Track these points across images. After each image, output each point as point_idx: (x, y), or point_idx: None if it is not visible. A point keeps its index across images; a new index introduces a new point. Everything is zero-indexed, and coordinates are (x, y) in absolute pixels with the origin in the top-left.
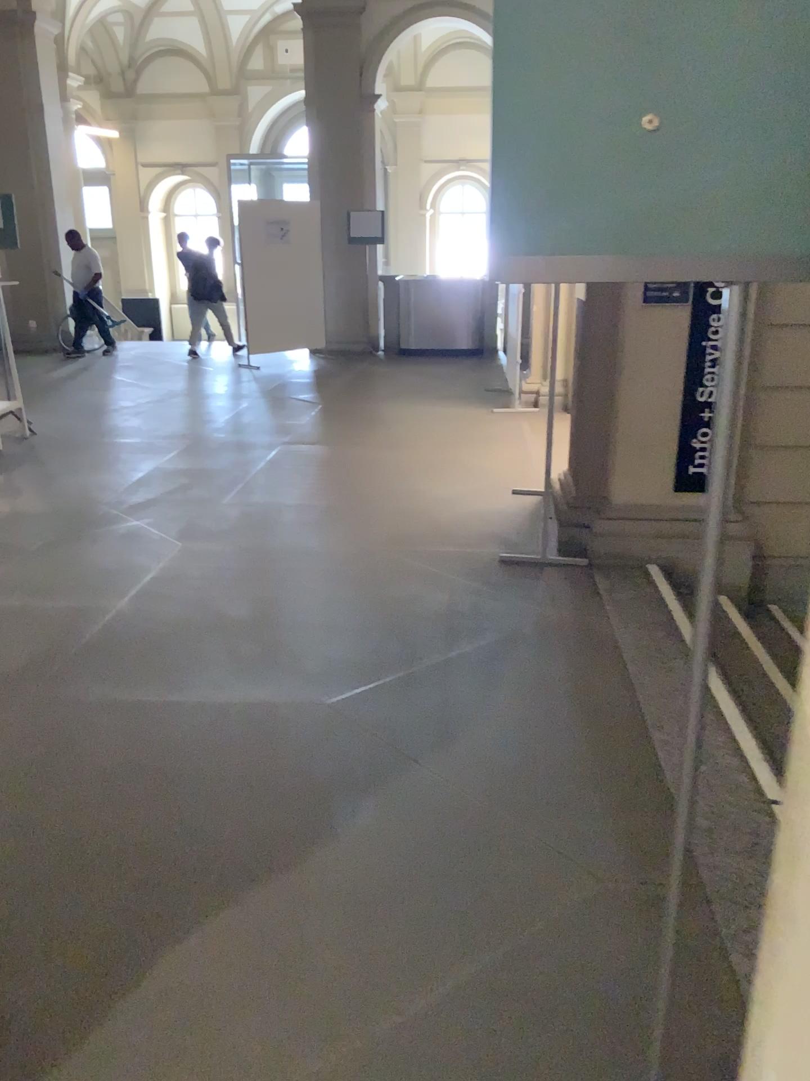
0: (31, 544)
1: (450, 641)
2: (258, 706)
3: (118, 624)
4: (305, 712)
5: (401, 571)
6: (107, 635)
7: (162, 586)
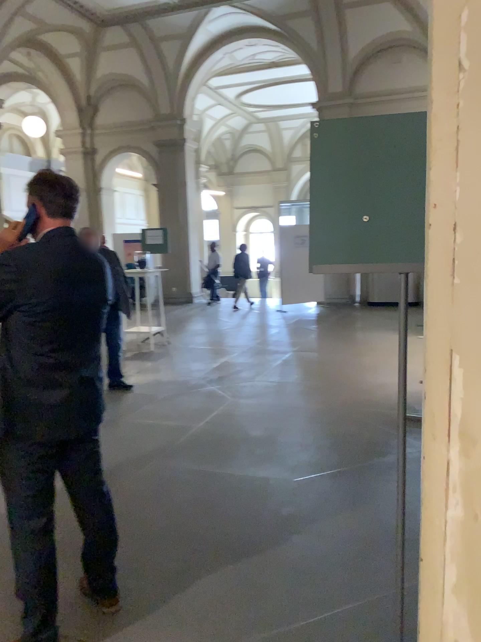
0: (159, 396)
1: (366, 456)
2: (257, 478)
3: (196, 435)
4: (281, 484)
5: (345, 420)
6: (190, 440)
7: (219, 419)
